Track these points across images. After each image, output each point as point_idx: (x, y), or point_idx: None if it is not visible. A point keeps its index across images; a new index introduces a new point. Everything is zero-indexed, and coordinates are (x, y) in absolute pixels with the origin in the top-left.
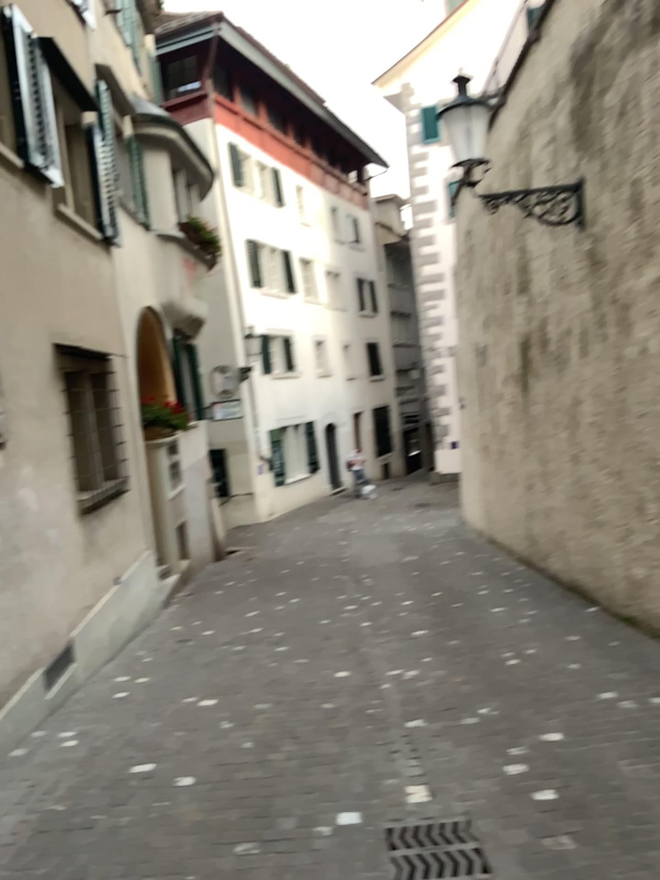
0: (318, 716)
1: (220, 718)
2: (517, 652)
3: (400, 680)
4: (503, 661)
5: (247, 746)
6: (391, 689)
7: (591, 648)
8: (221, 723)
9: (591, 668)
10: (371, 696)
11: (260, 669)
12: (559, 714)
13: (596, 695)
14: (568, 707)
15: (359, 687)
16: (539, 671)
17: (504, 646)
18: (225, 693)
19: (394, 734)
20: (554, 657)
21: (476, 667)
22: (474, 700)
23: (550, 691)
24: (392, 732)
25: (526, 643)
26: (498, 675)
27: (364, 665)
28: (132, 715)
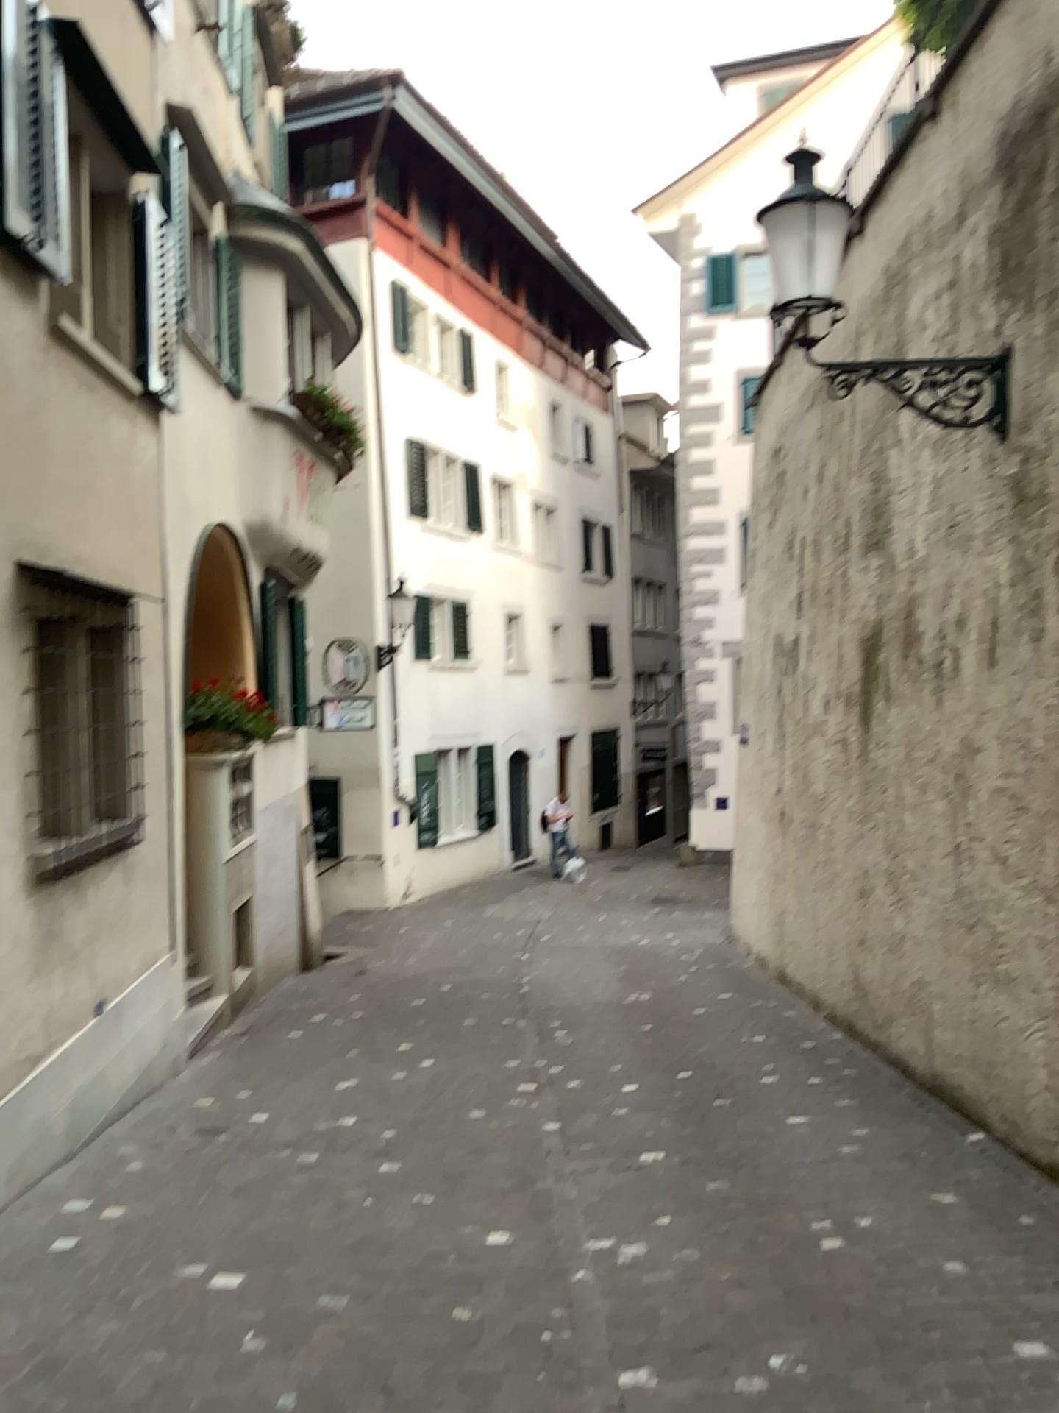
0: (439, 1345)
1: (243, 1327)
2: (841, 1226)
3: (611, 1272)
4: (816, 1246)
5: (282, 1412)
6: (592, 1290)
7: (986, 1232)
8: (241, 1344)
9: (993, 1282)
10: (552, 1303)
11: (341, 1214)
12: (940, 1395)
13: (1013, 1352)
14: (956, 1379)
15: (529, 1277)
16: (889, 1278)
17: (816, 1208)
18: (264, 1266)
19: (592, 1409)
20: (917, 1248)
21: (762, 1255)
22: (760, 1338)
23: (916, 1330)
24: (590, 1403)
25: (860, 1207)
26: (806, 1279)
27: (542, 1226)
28: (69, 1303)
